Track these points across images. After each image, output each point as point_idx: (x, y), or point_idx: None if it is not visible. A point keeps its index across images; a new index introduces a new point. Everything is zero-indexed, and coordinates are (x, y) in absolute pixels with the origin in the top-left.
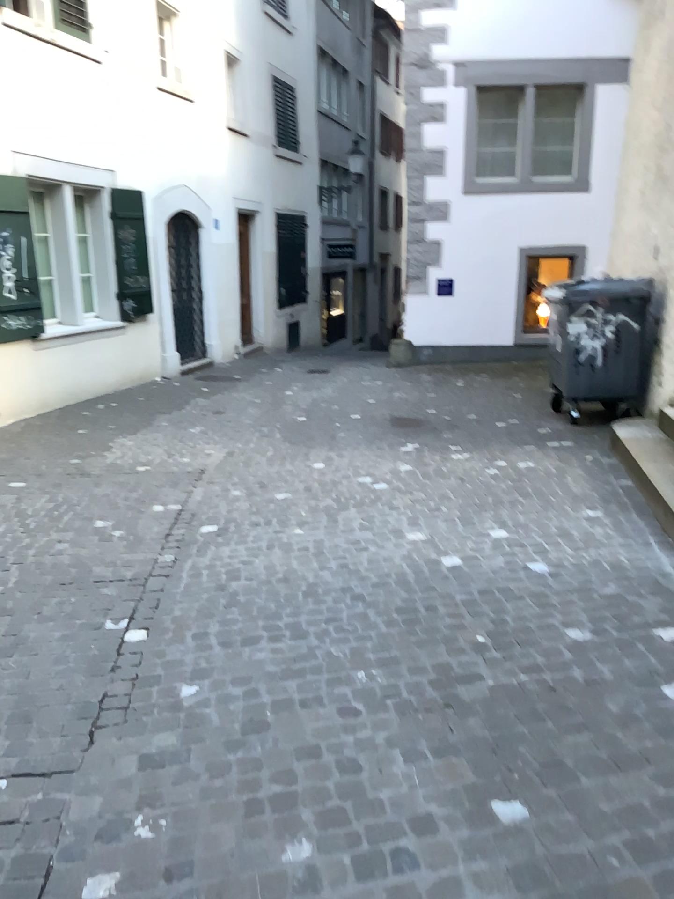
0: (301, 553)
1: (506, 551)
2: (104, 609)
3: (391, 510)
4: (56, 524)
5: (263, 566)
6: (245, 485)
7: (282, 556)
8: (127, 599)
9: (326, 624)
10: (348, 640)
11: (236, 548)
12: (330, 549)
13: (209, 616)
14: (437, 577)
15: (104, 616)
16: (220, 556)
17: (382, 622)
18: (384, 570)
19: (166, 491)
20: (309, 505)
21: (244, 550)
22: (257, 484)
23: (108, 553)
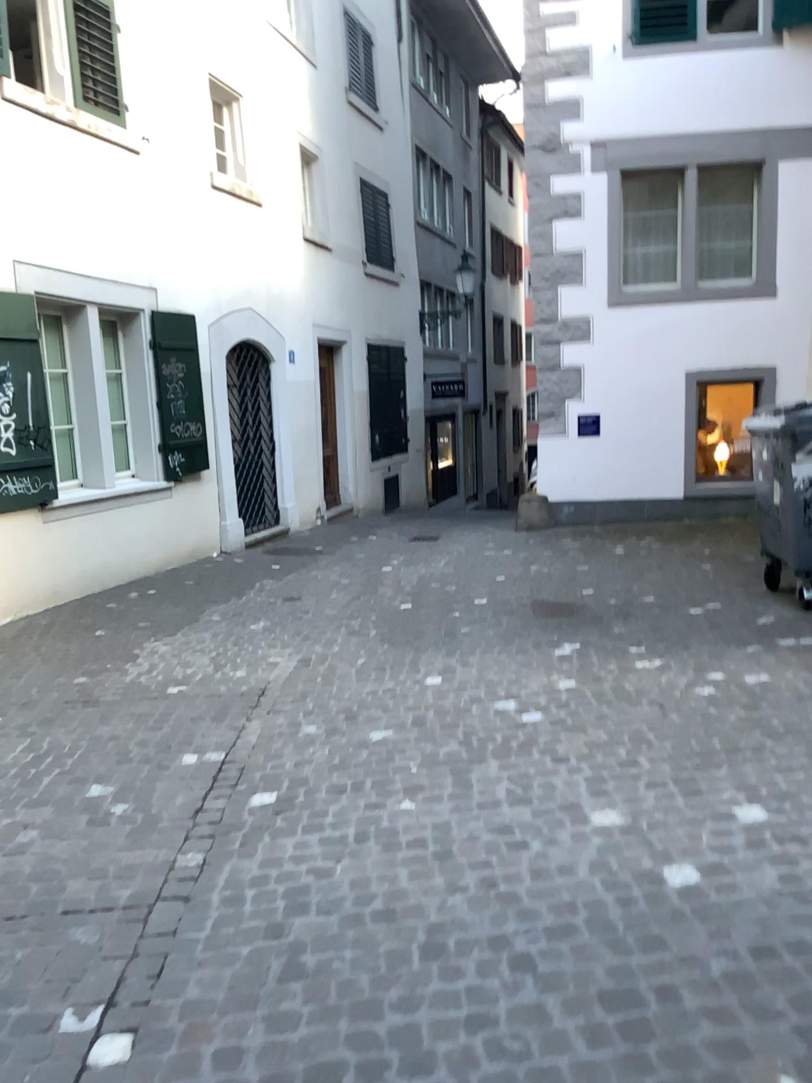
0: (414, 851)
1: (773, 852)
2: (65, 981)
3: (555, 762)
4: (27, 793)
5: (350, 879)
6: (323, 717)
7: (382, 857)
8: (109, 955)
9: (468, 1030)
10: (516, 1081)
11: (306, 840)
12: (462, 843)
13: (250, 1002)
14: (661, 912)
15: (61, 1000)
16: (278, 857)
17: (577, 1030)
18: (560, 892)
19: (205, 729)
20: (423, 752)
21: (319, 843)
22: (342, 716)
23: (98, 850)
